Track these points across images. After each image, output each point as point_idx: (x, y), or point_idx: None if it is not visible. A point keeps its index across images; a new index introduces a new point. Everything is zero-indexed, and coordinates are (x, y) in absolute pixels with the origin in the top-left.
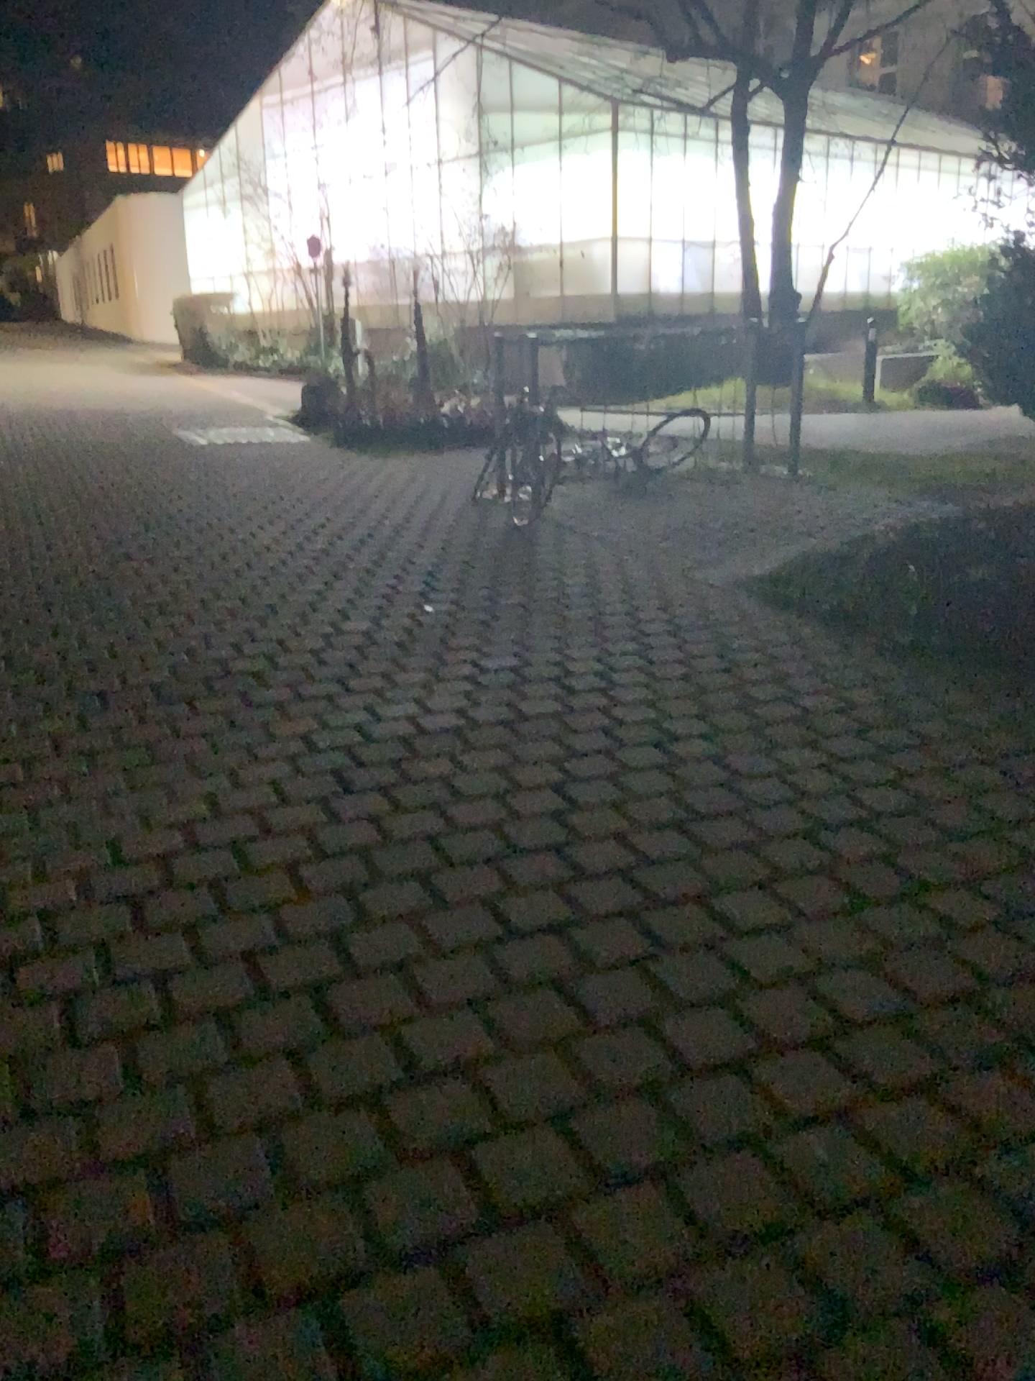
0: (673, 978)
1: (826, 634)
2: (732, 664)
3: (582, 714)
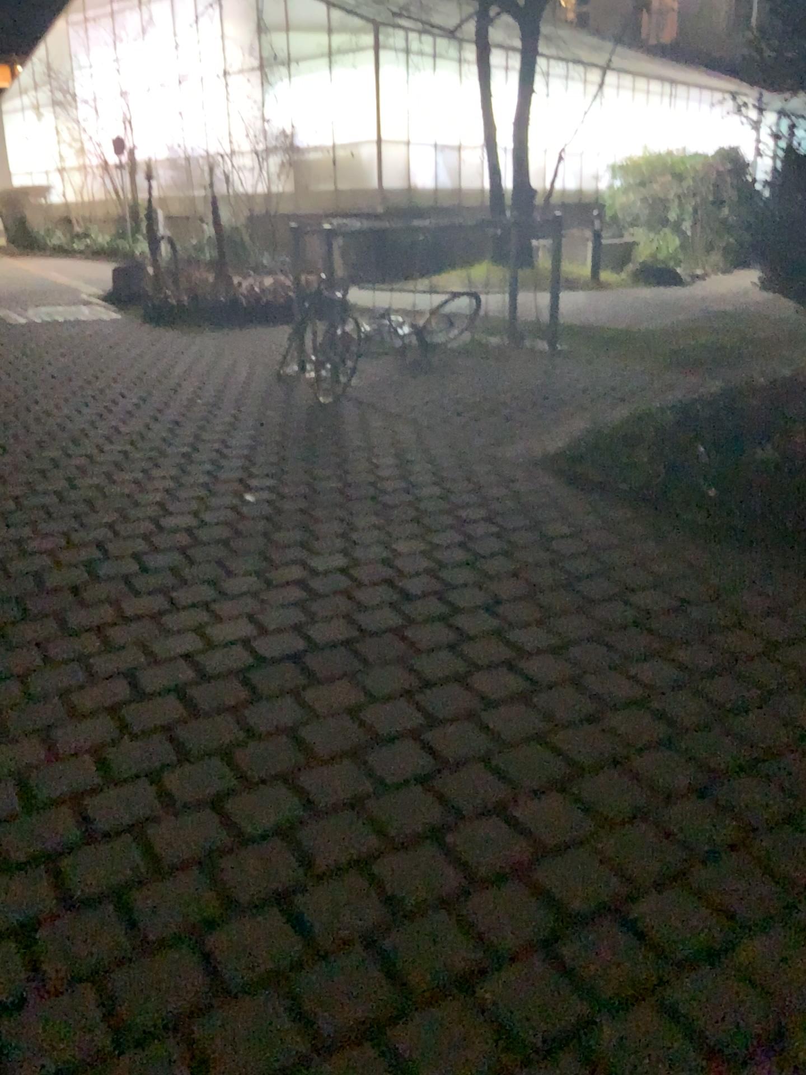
0: (632, 1040)
1: (634, 513)
2: (558, 552)
3: (429, 623)
